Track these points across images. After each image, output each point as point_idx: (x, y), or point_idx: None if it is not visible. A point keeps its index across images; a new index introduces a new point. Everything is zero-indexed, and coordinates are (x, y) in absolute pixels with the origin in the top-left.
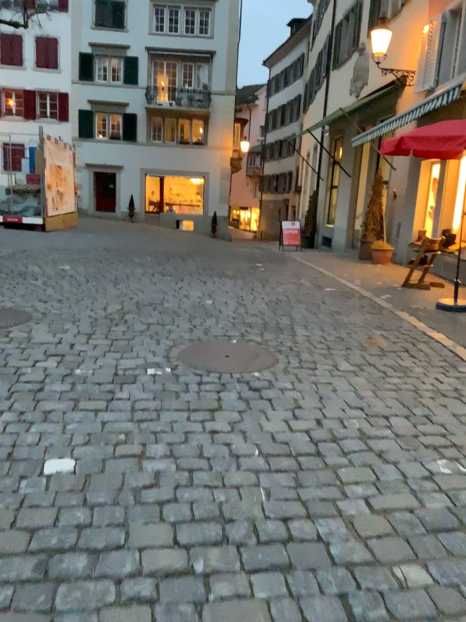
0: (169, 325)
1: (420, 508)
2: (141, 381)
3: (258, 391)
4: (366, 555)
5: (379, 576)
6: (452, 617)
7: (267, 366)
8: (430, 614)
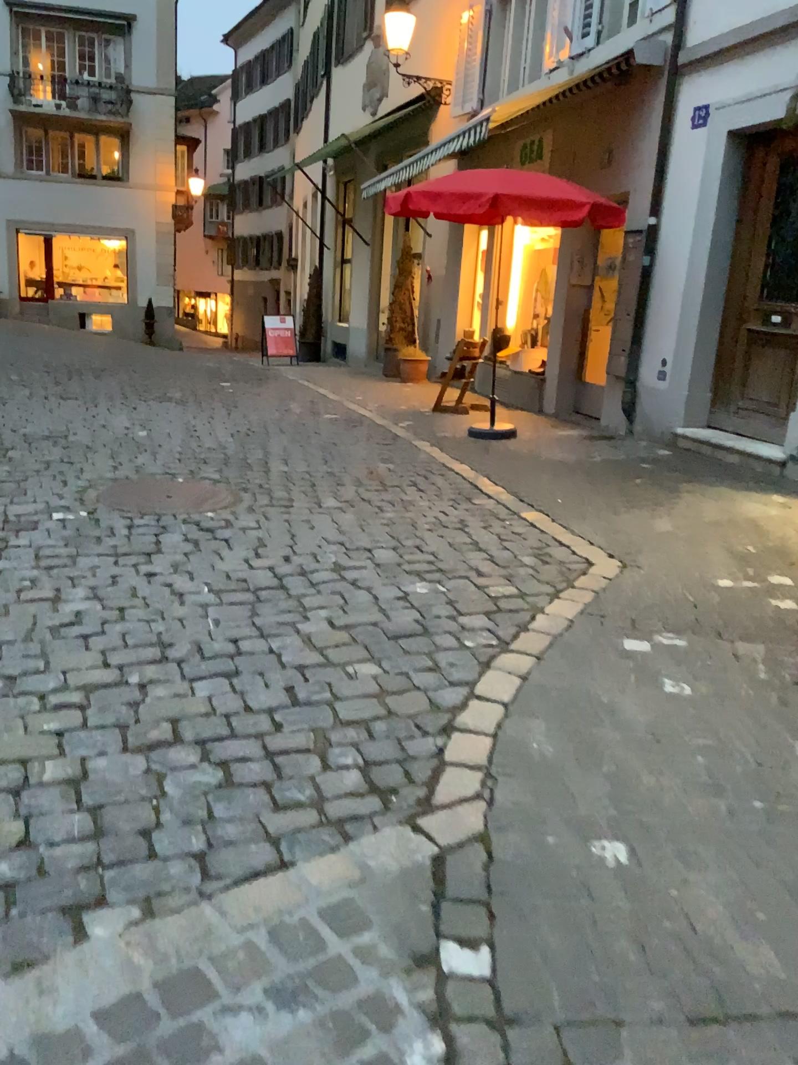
0: (80, 462)
1: (386, 622)
2: (47, 527)
3: (209, 531)
4: (319, 661)
5: (328, 672)
6: (394, 693)
7: (223, 505)
8: (371, 692)
